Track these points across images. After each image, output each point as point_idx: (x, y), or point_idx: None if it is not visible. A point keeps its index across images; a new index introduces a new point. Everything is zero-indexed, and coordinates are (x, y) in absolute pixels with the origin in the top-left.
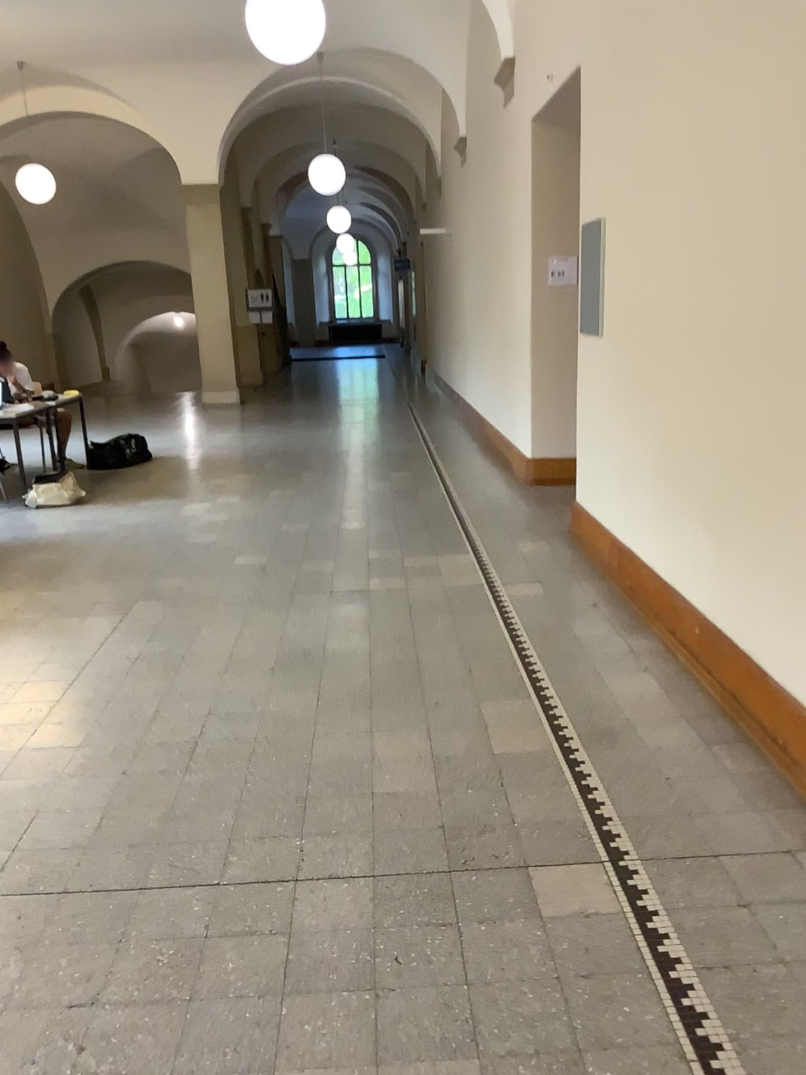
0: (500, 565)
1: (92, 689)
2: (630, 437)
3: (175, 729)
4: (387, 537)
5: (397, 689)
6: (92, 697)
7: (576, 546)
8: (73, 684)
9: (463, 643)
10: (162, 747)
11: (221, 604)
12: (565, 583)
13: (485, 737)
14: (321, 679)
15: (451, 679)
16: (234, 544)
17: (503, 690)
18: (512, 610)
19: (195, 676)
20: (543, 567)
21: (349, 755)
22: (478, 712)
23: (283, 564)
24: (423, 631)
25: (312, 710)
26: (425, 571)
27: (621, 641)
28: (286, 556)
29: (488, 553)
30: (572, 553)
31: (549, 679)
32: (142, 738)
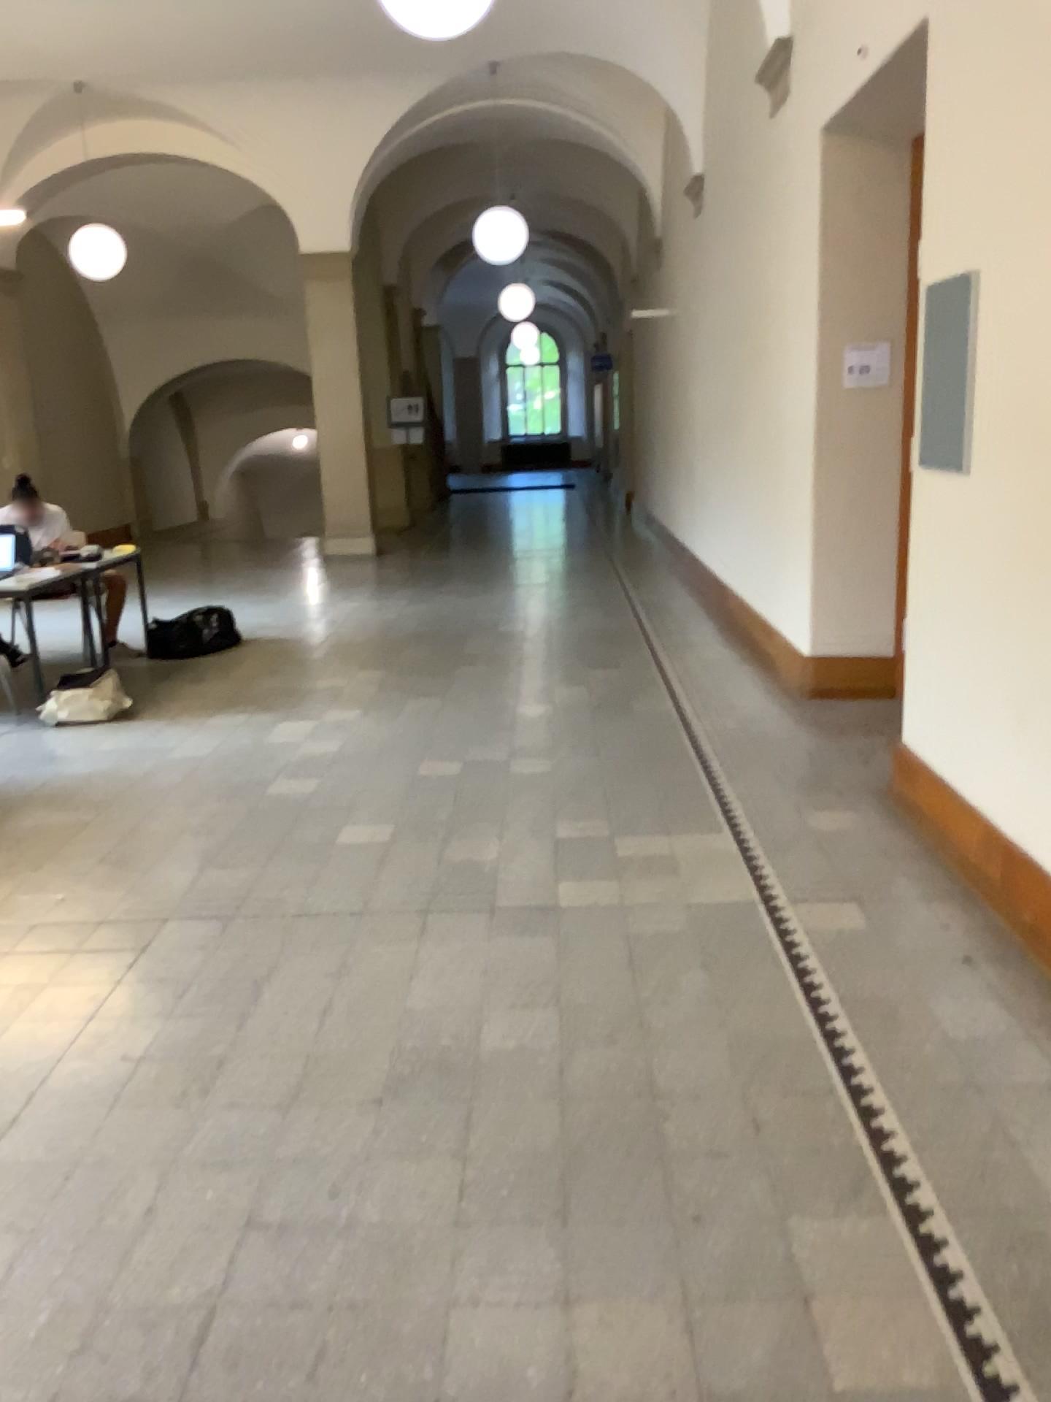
0: (780, 857)
1: (43, 1141)
2: (1030, 657)
3: (175, 1267)
4: (586, 794)
5: (616, 1169)
6: (40, 1159)
7: (906, 823)
8: (11, 1125)
9: (733, 1046)
10: (140, 1330)
11: (305, 934)
12: (902, 905)
13: (807, 1333)
14: (469, 1130)
15: (719, 1142)
16: (341, 804)
17: (826, 1183)
18: (815, 965)
19: (236, 1114)
20: (856, 866)
21: (519, 1374)
22: (784, 1247)
23: (416, 846)
24: (657, 1010)
25: (449, 1224)
26: (652, 870)
27: (1036, 1053)
28: (422, 831)
29: (757, 832)
30: (899, 834)
31: (914, 1153)
32: (107, 1291)
